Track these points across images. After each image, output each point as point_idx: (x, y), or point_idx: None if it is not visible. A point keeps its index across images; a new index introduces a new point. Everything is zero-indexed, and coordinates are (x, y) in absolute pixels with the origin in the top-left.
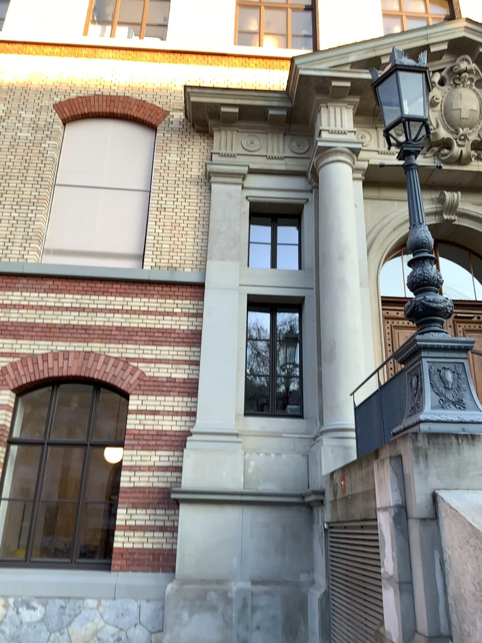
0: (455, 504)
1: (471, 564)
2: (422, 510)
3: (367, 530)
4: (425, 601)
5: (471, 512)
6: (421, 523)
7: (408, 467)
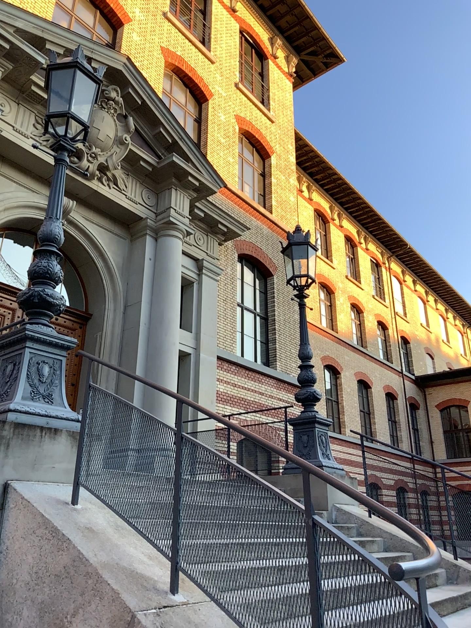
0: (29, 495)
1: (30, 554)
2: None
3: None
4: None
5: (43, 503)
6: None
7: None
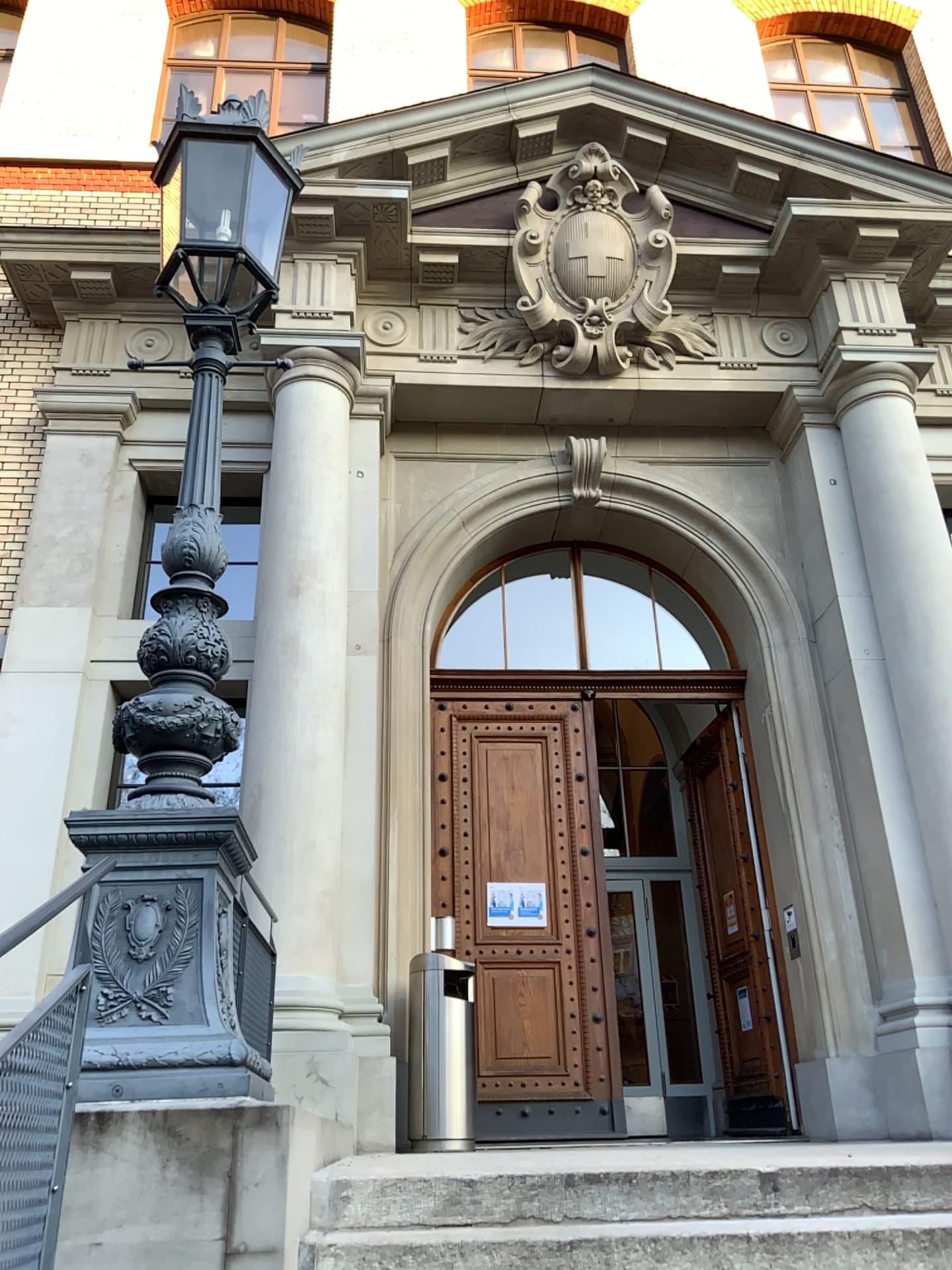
0: None
1: None
2: None
3: None
4: None
5: None
6: None
7: None
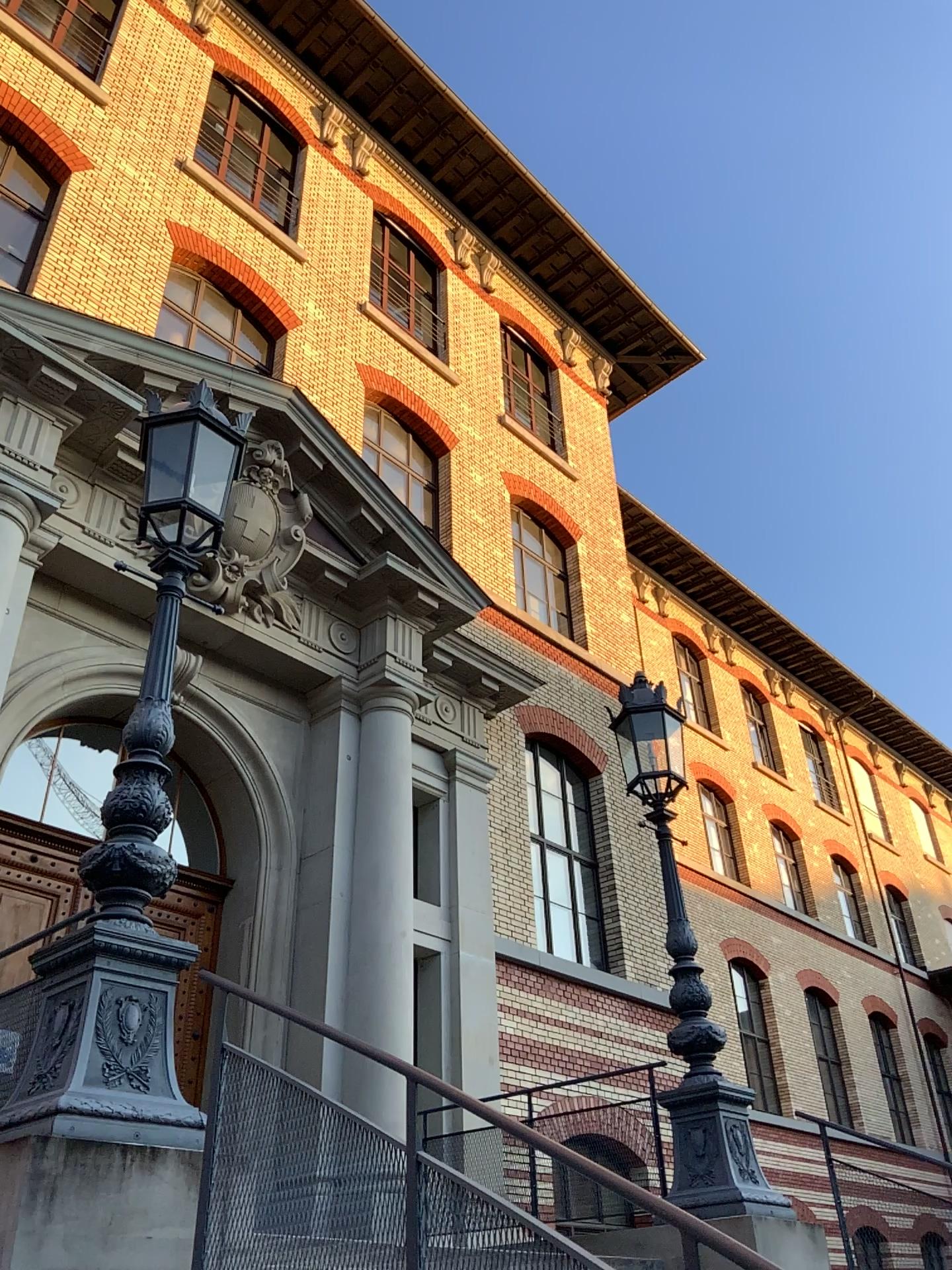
0: None
1: None
2: None
3: None
4: None
5: None
6: None
7: (5, 1220)
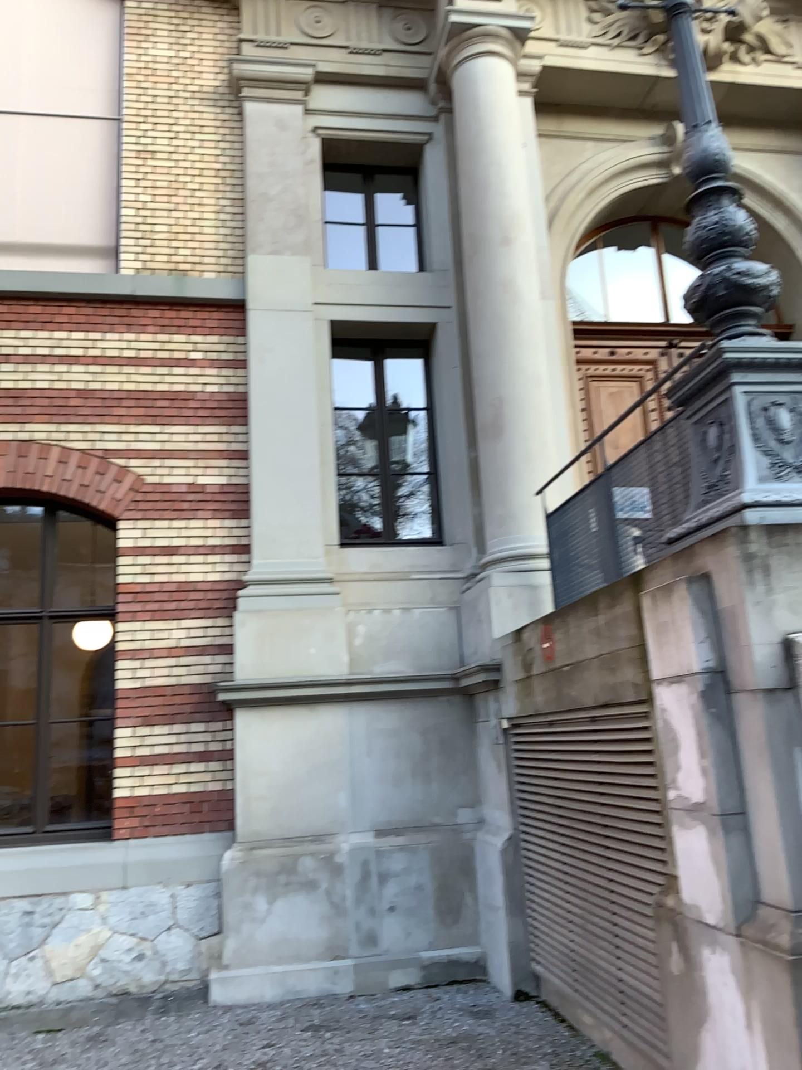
0: None
1: None
2: (767, 674)
3: (615, 724)
4: (781, 845)
5: None
6: (765, 700)
7: (731, 595)
